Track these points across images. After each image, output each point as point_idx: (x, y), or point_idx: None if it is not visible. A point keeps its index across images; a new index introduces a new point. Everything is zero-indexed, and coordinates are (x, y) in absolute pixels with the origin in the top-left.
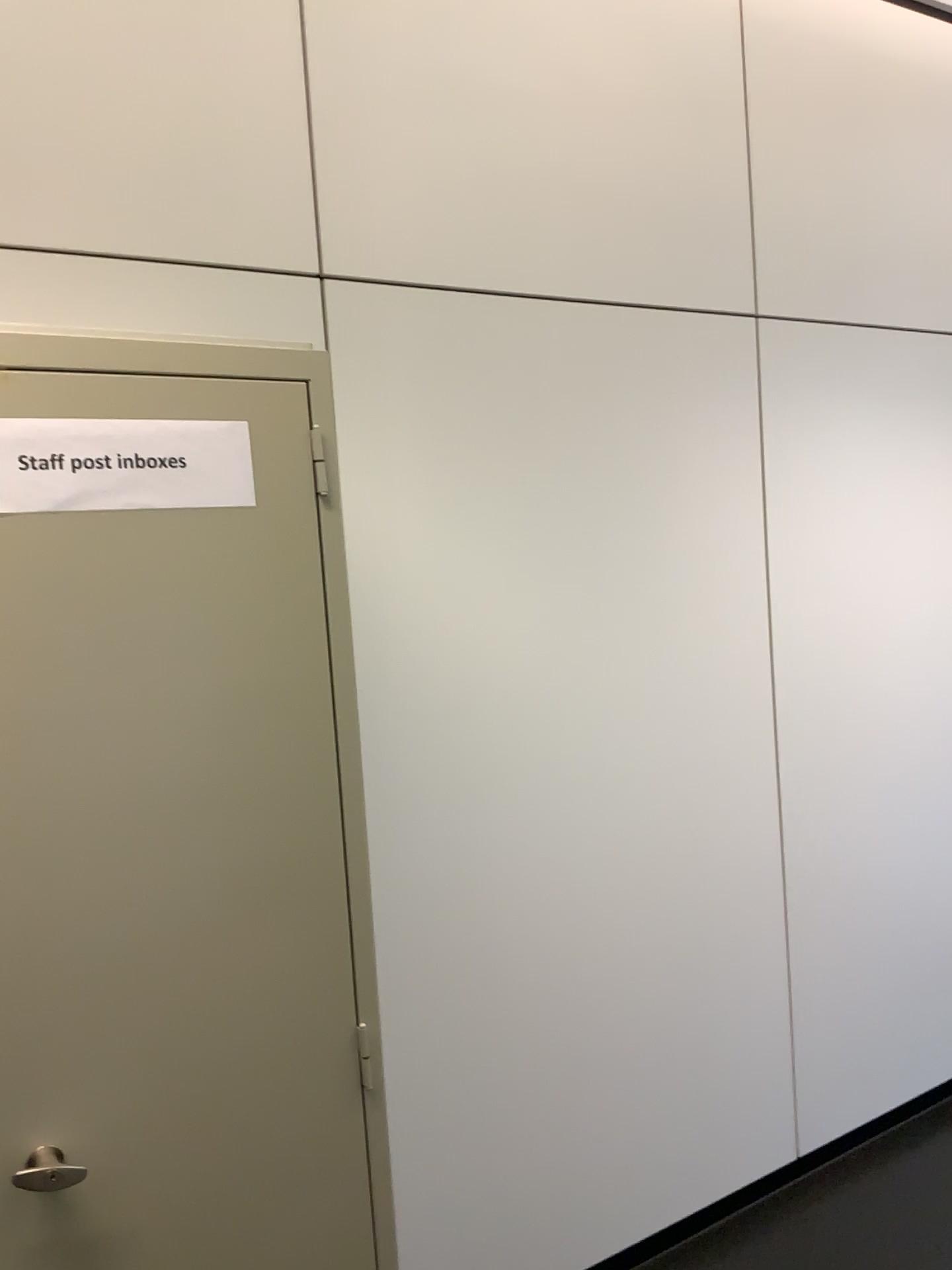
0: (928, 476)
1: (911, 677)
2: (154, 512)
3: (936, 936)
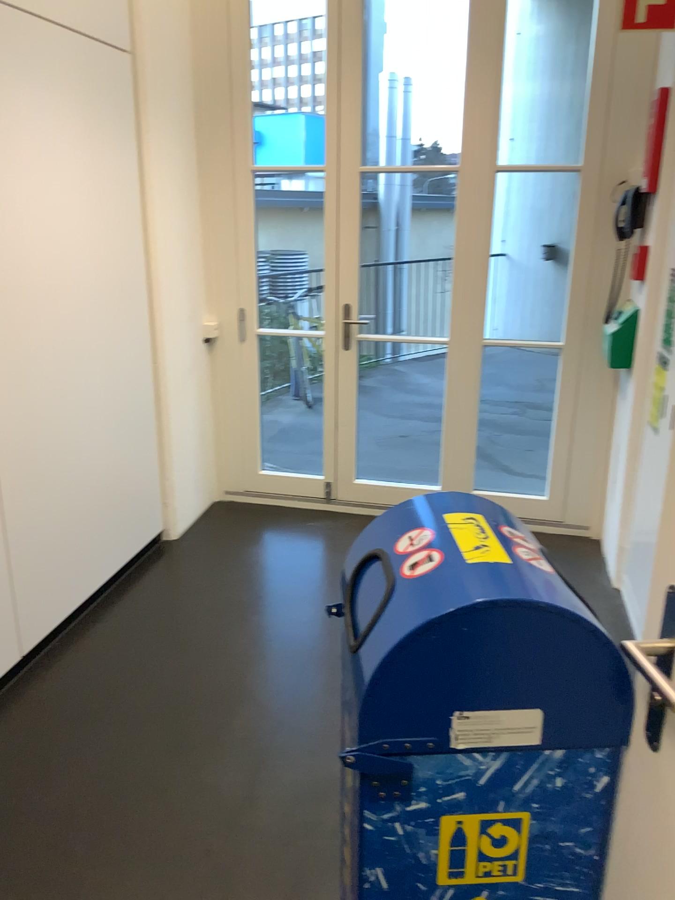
0: (79, 149)
1: (77, 304)
2: None
3: (103, 484)
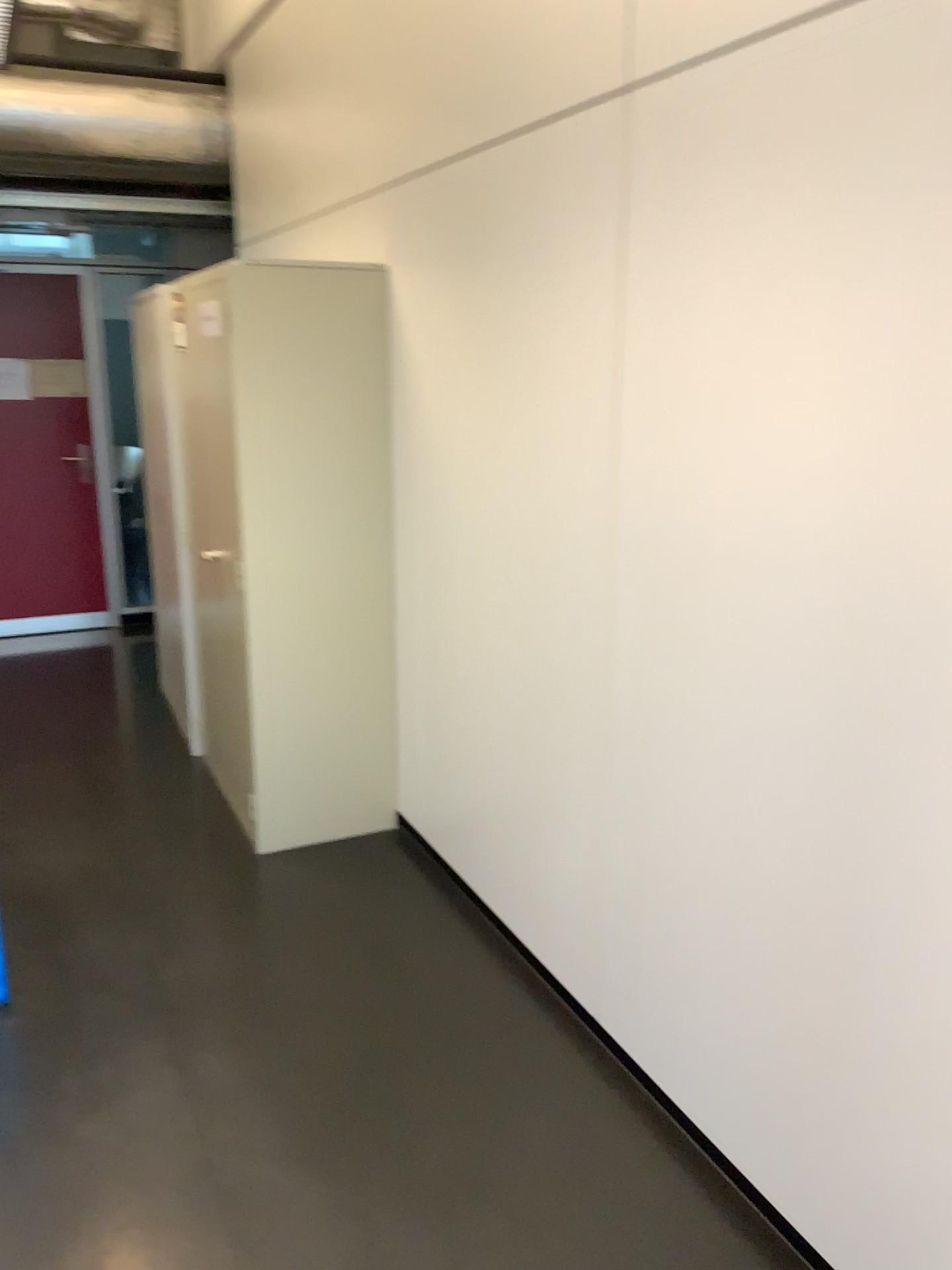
0: (810, 276)
1: (749, 600)
2: (212, 335)
3: (748, 989)
